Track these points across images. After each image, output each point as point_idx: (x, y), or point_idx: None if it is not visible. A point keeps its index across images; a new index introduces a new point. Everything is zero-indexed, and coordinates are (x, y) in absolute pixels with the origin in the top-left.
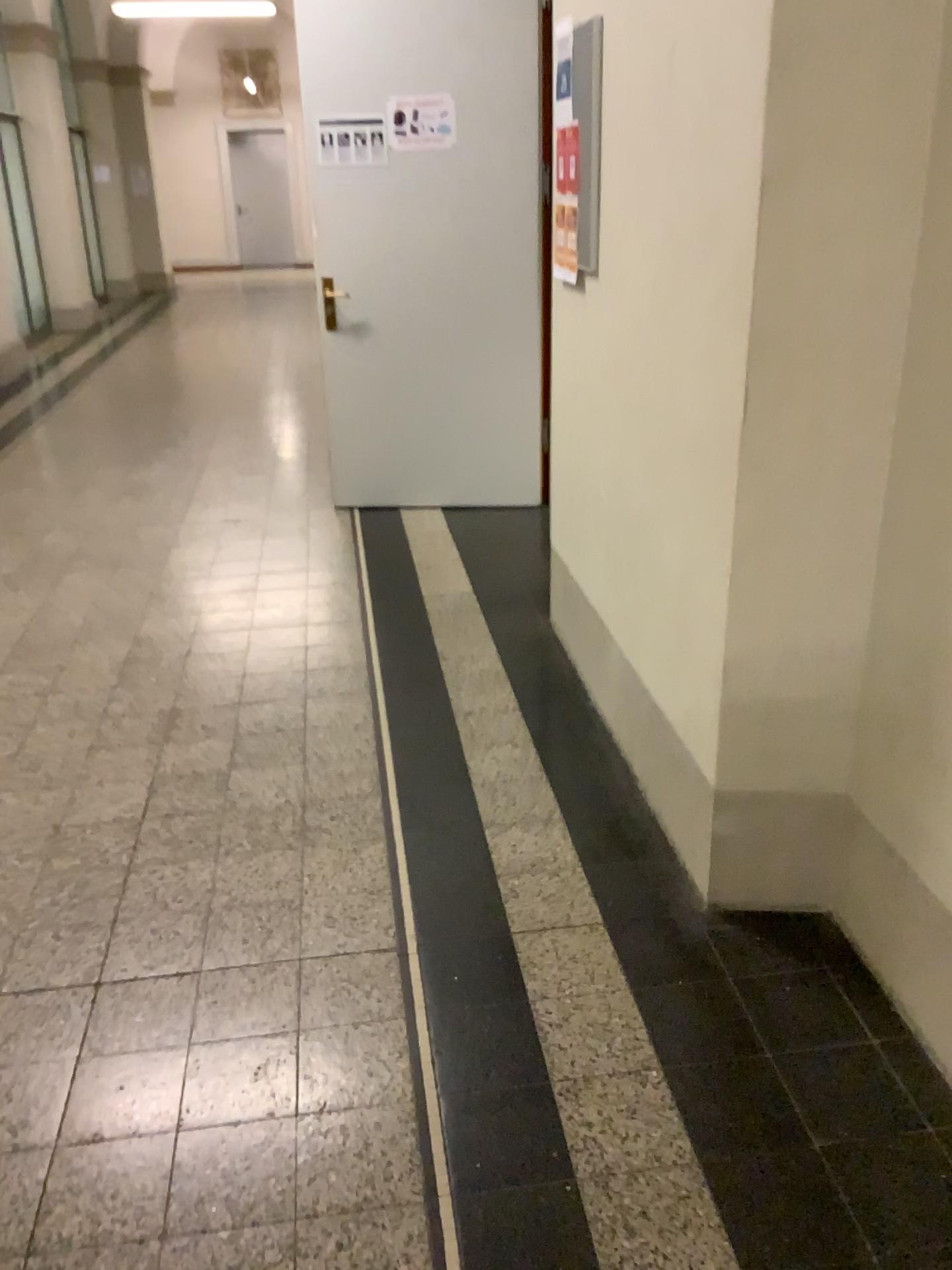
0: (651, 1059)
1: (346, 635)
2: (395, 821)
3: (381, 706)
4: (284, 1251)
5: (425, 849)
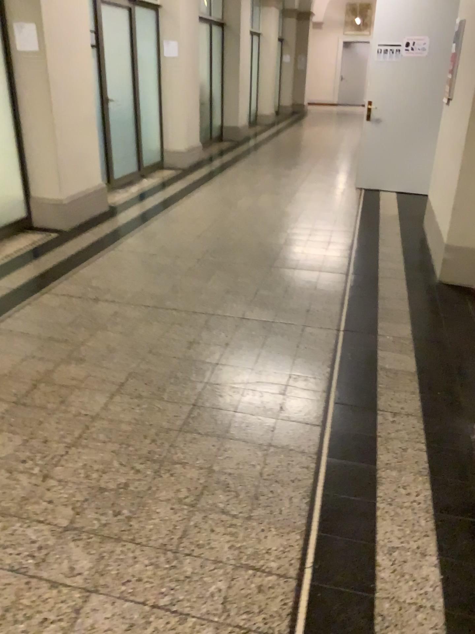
0: (405, 297)
1: (350, 218)
2: (353, 254)
3: (356, 234)
4: (309, 301)
5: (360, 260)
